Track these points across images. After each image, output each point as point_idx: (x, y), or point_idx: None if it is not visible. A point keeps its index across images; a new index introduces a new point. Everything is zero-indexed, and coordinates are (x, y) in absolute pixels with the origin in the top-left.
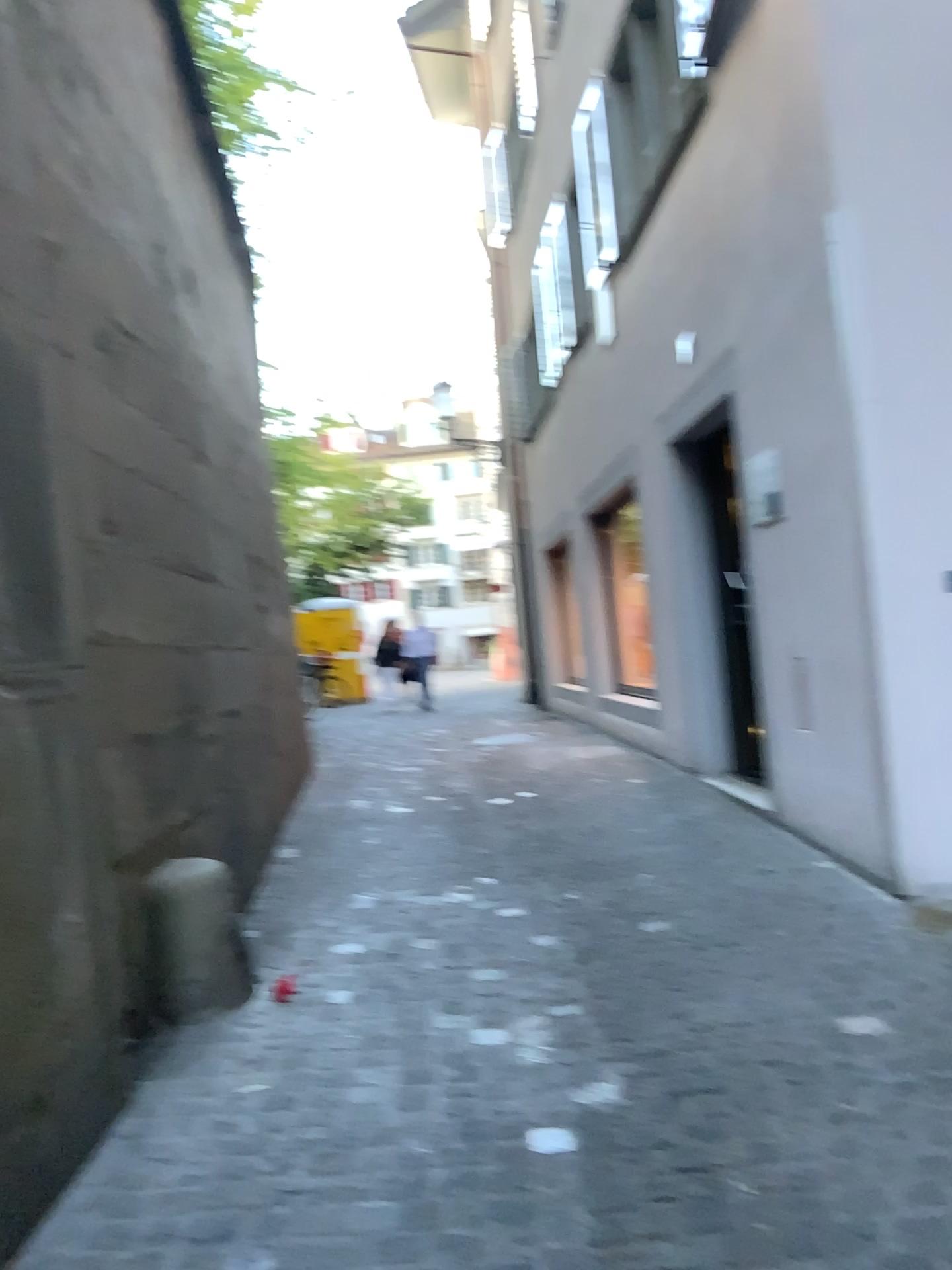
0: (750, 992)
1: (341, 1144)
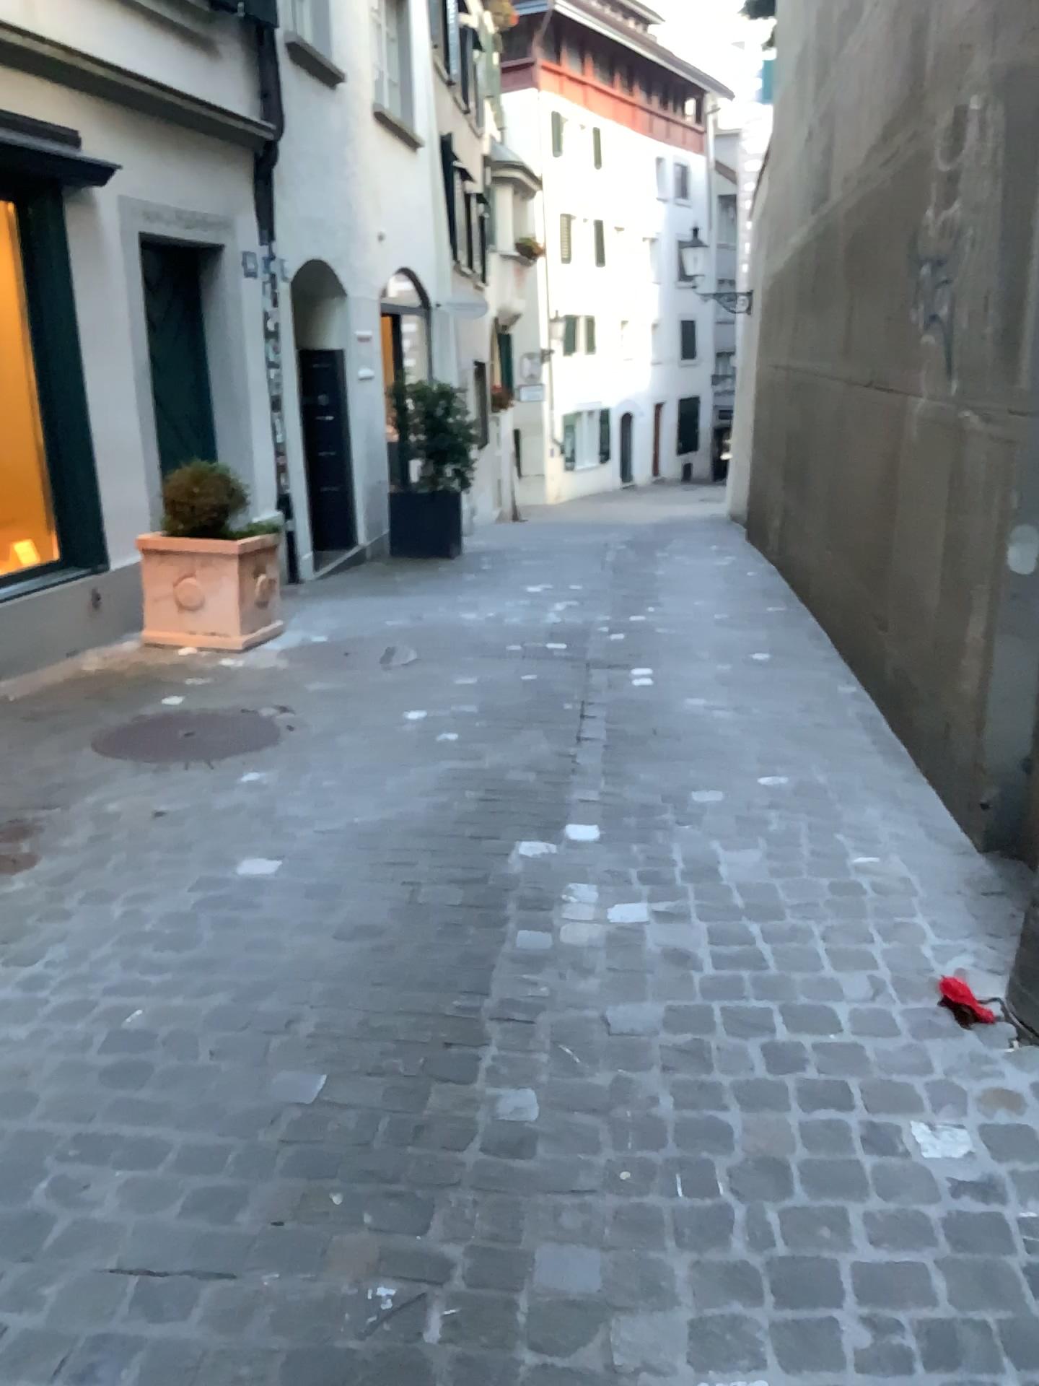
0: (309, 917)
1: (750, 823)
